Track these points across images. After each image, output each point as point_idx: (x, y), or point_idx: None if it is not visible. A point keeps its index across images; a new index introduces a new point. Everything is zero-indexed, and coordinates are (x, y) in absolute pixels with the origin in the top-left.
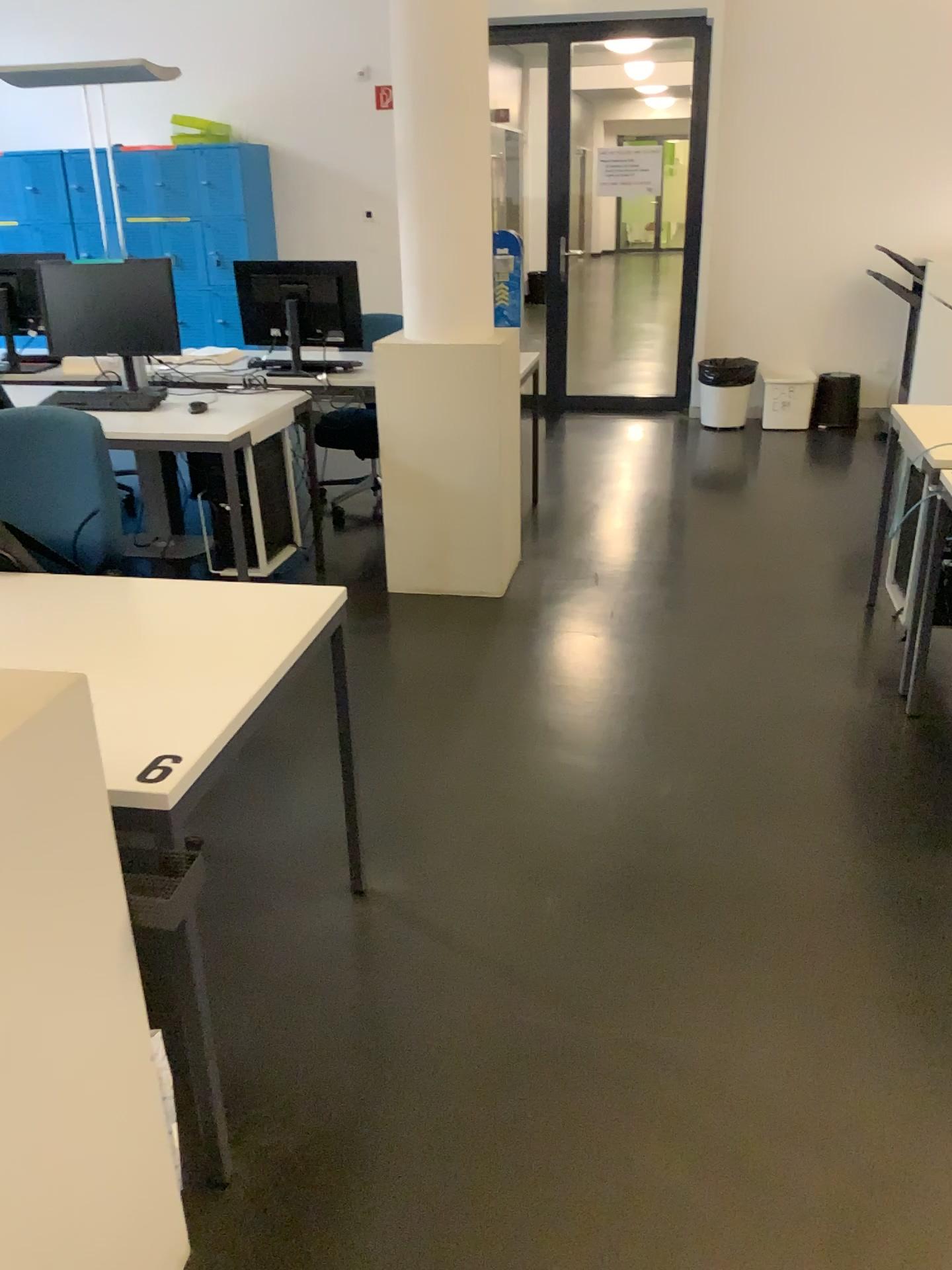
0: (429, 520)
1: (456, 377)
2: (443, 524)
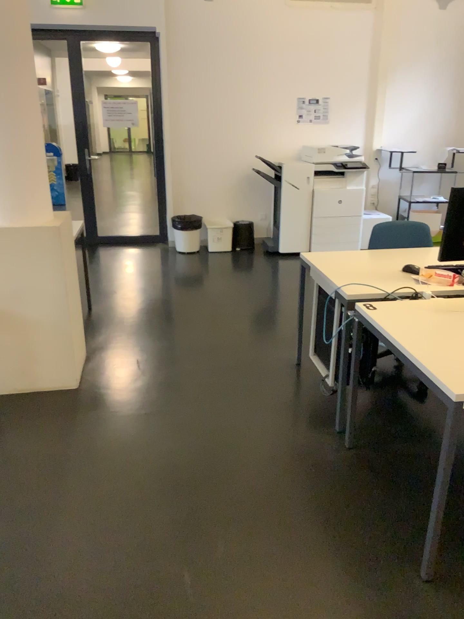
0: (19, 345)
1: (29, 249)
2: (29, 347)
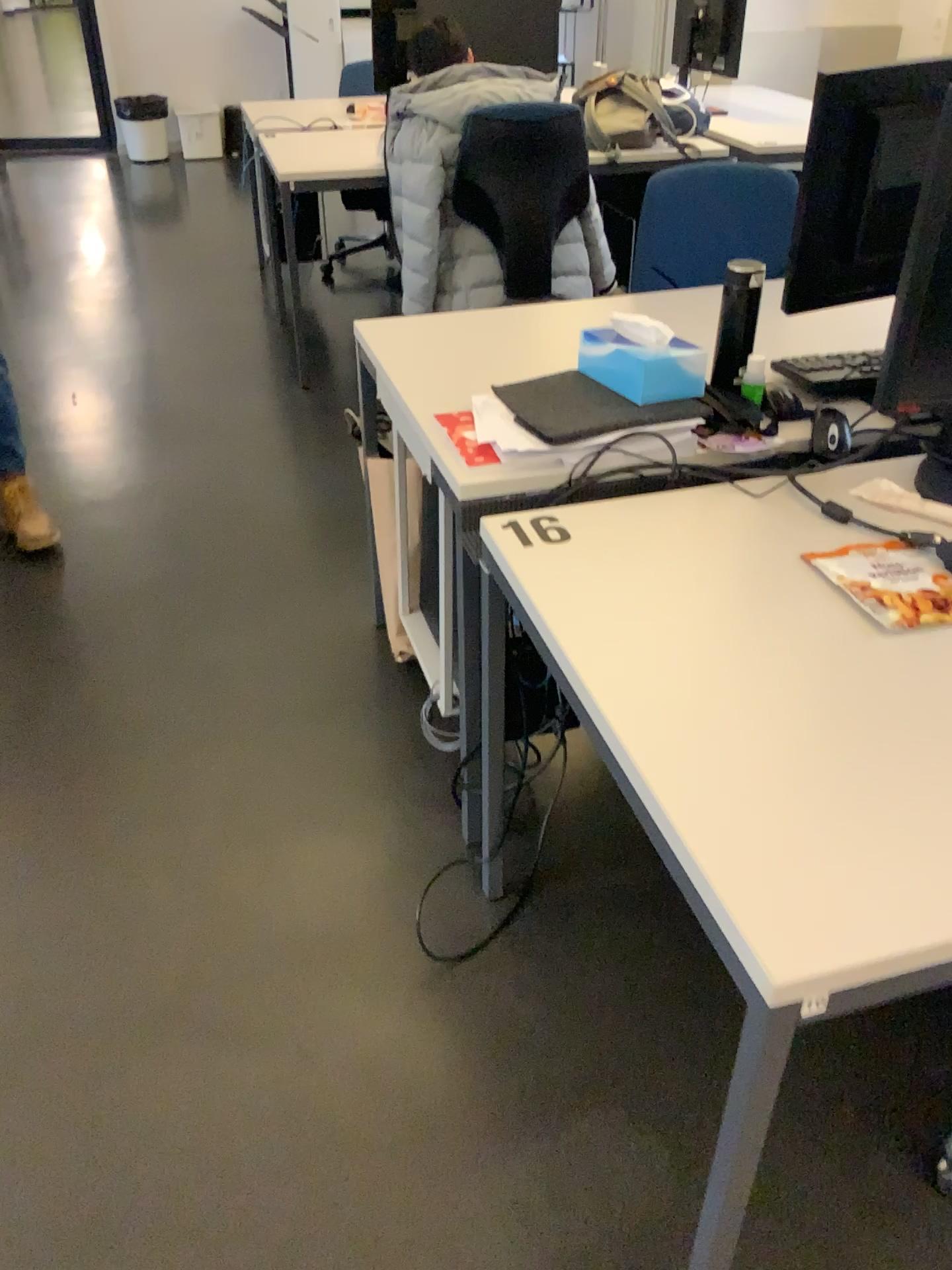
0: None
1: None
2: None
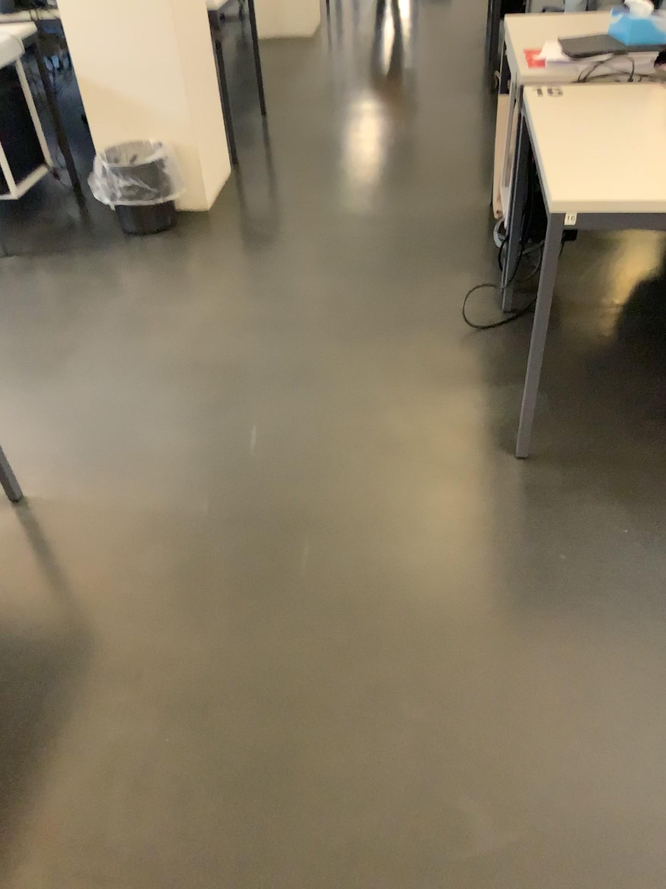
0: None
1: None
2: None
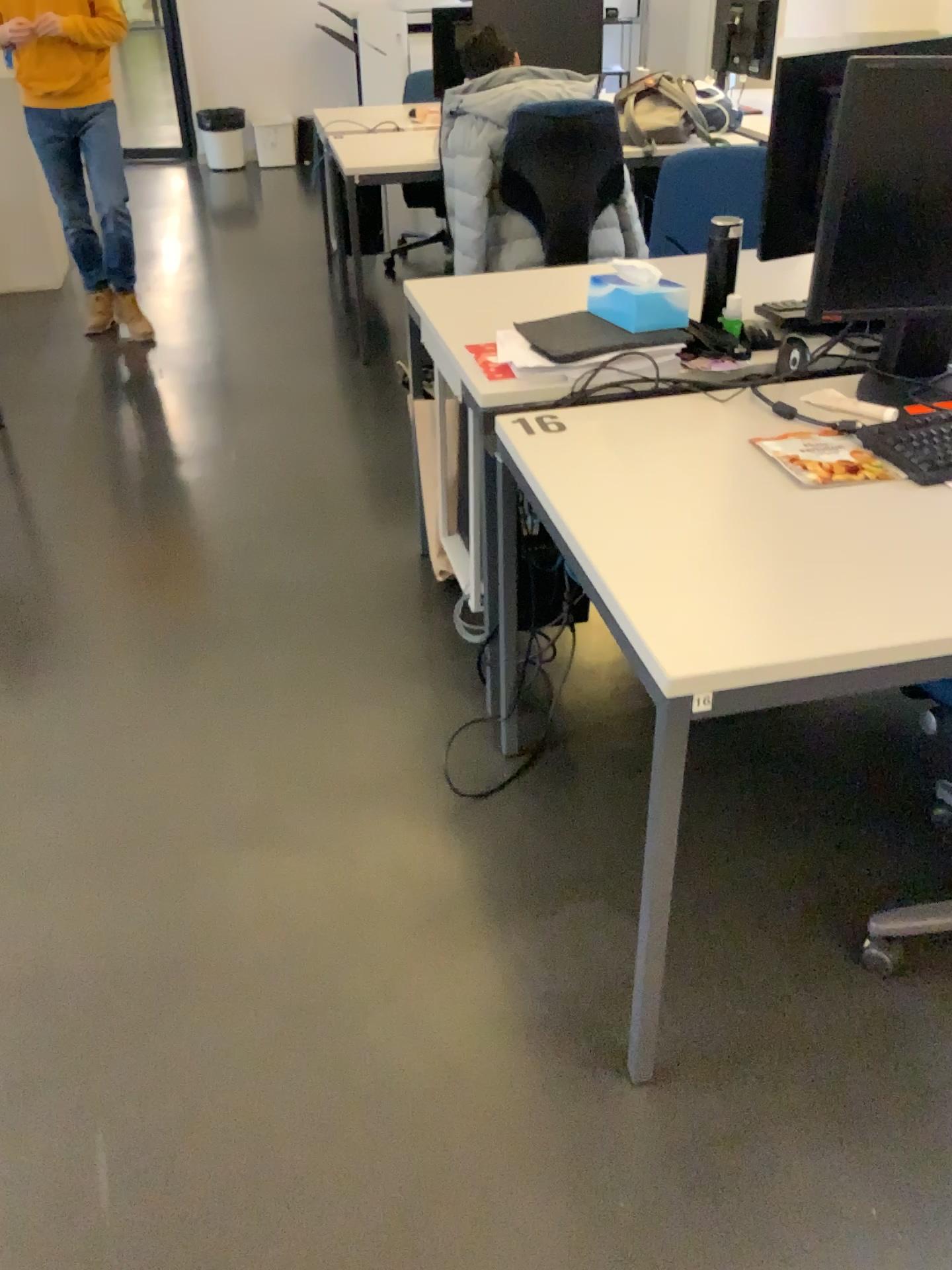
0: None
1: None
2: None
